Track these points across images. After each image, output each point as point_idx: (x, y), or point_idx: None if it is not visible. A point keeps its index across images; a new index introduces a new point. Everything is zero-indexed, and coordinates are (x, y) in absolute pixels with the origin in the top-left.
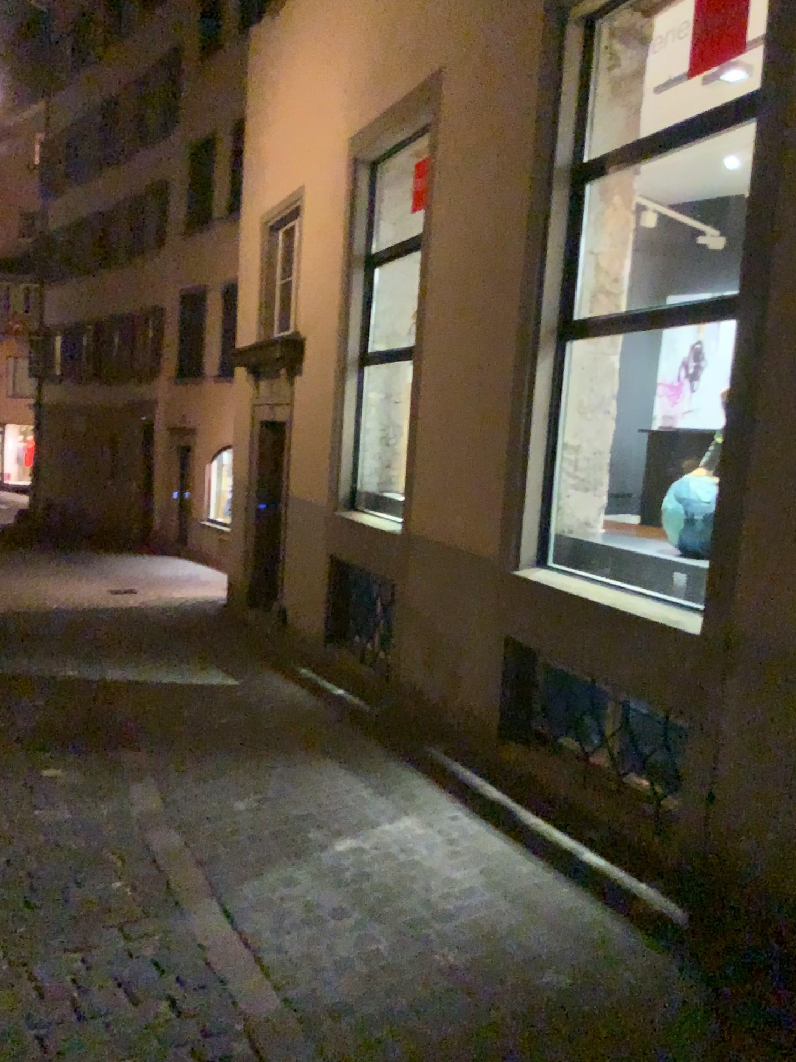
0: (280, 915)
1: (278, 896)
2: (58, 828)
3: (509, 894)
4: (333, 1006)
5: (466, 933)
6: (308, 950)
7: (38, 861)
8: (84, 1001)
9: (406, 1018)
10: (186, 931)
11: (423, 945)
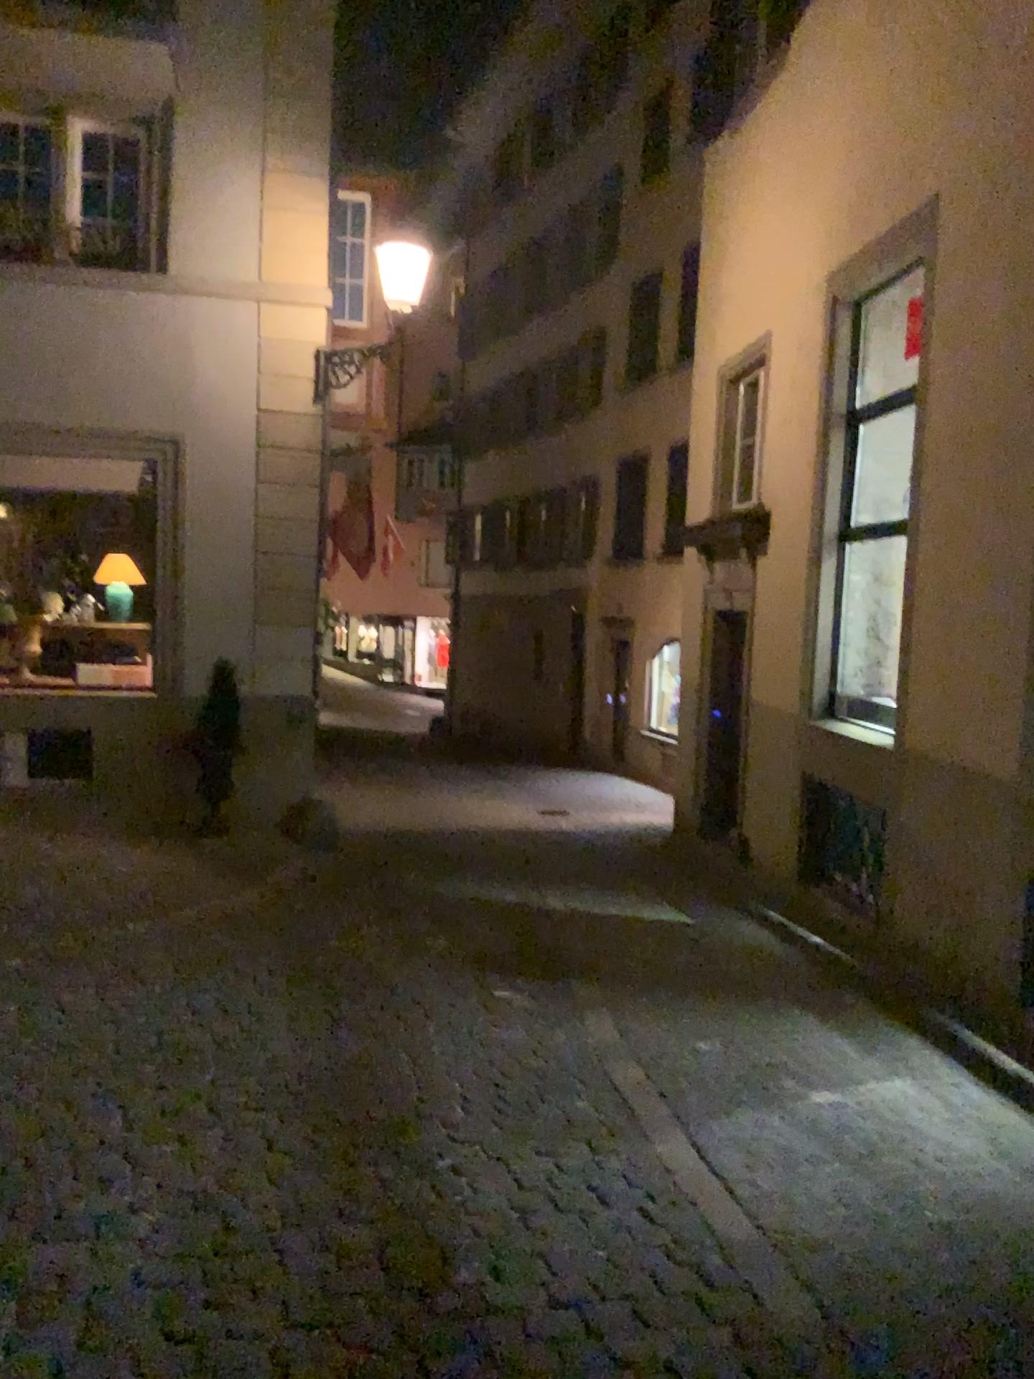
0: (752, 1153)
1: (750, 1136)
2: (517, 1048)
3: (1022, 1167)
4: (811, 1240)
5: (966, 1197)
6: (784, 1189)
7: (502, 1075)
8: (561, 1198)
9: (891, 1262)
10: (655, 1155)
11: (913, 1201)
